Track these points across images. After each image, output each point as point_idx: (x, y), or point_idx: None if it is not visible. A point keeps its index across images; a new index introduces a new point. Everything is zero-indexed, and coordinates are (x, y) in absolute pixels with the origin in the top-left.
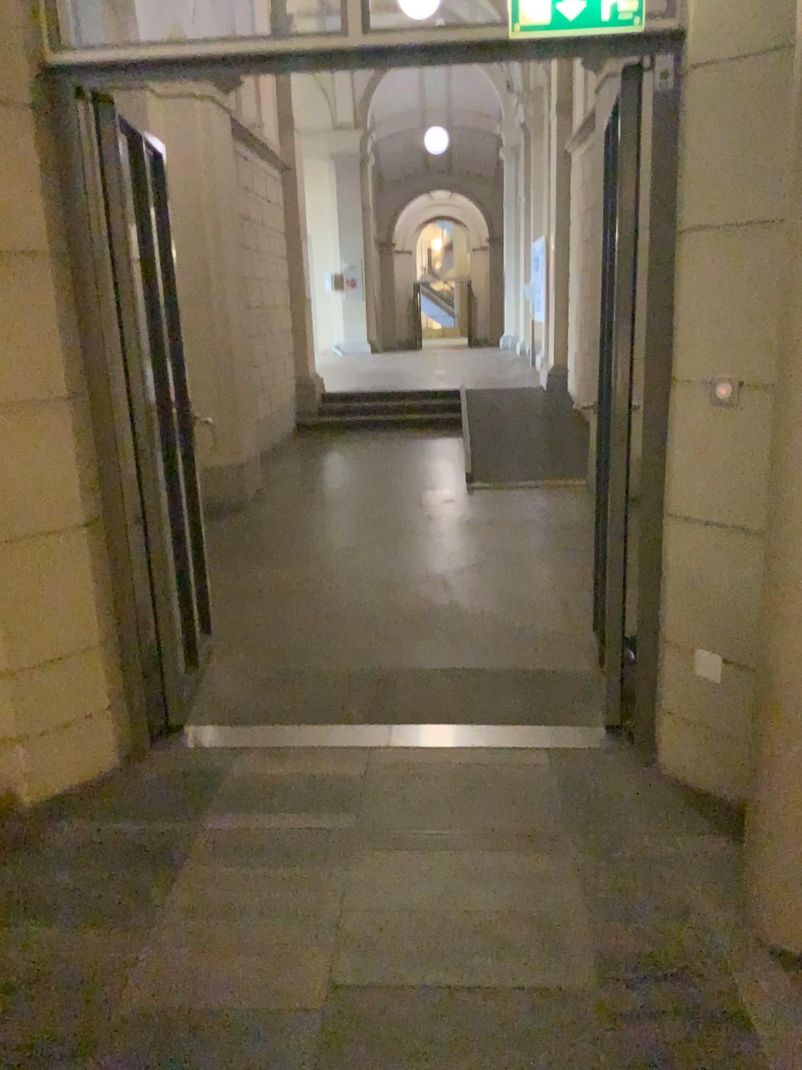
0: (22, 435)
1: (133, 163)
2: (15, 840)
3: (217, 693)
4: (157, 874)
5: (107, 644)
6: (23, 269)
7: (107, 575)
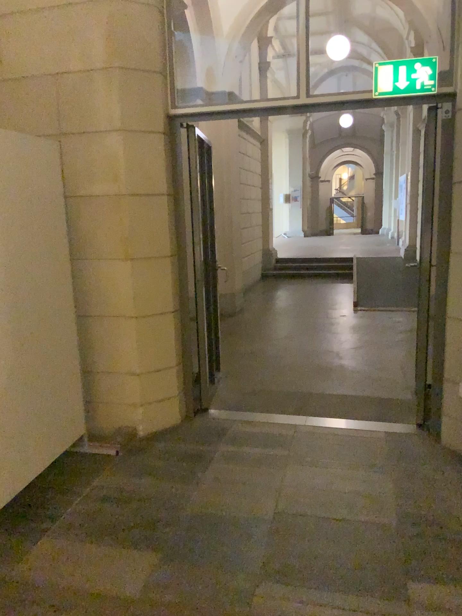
0: (150, 270)
1: (200, 152)
2: (138, 447)
3: (224, 397)
4: (200, 465)
5: (179, 366)
6: (155, 200)
7: (181, 335)
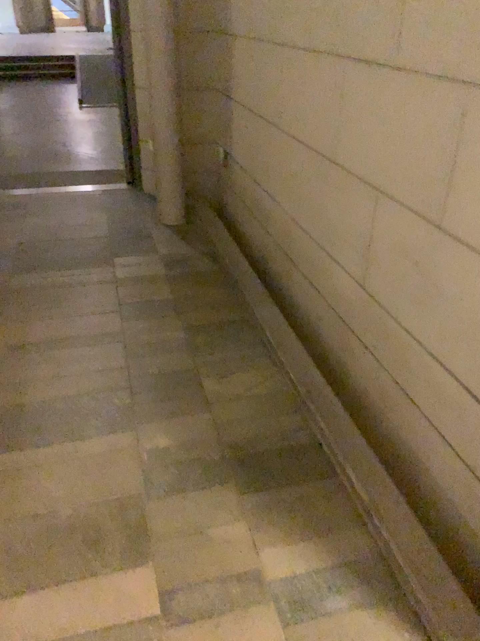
0: None
1: None
2: None
3: None
4: None
5: None
6: None
7: None
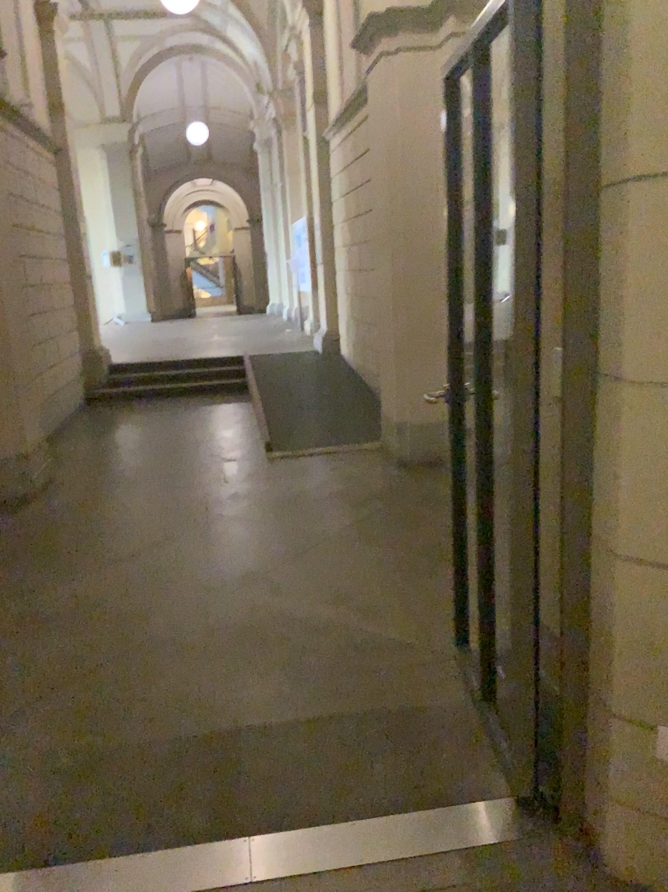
0: None
1: None
2: None
3: (5, 808)
4: None
5: None
6: None
7: None
